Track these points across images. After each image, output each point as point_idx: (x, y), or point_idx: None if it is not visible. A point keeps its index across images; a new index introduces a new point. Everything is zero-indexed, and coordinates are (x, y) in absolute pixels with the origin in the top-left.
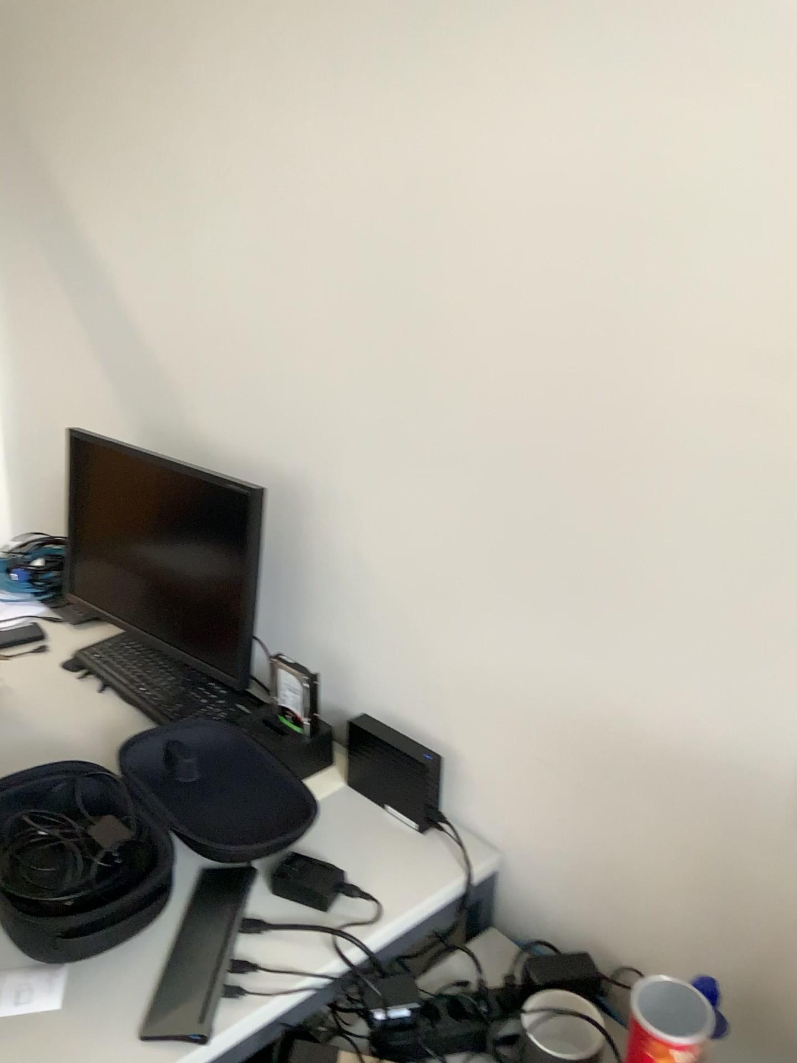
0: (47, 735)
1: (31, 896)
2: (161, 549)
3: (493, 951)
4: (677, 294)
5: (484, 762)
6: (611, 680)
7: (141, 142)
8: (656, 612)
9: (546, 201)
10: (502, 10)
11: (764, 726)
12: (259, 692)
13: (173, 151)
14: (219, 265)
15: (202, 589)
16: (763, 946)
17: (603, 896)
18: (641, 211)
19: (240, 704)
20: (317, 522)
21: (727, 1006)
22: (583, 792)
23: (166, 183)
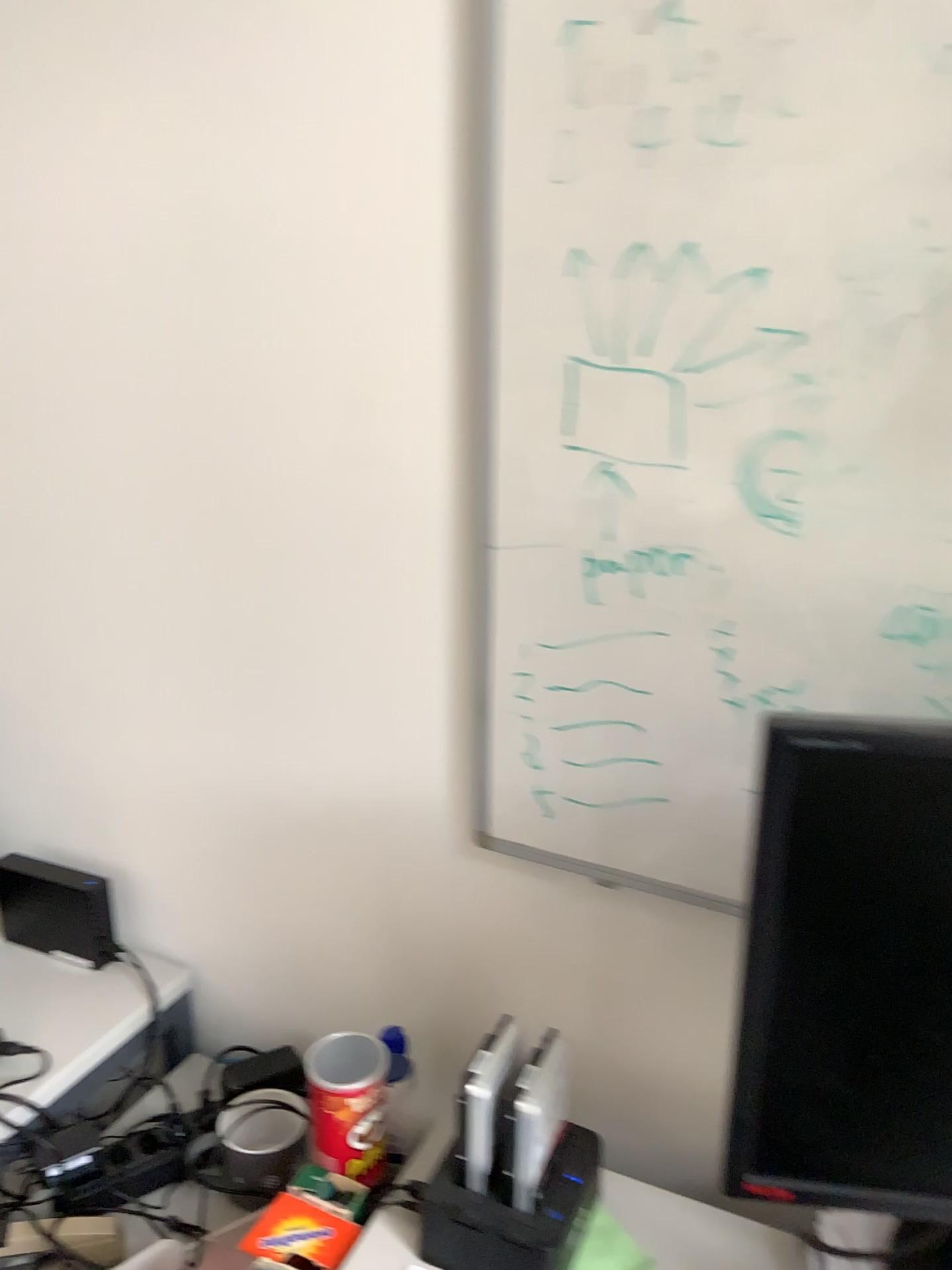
0: None
1: None
2: None
3: (193, 1075)
4: (253, 342)
5: (155, 874)
6: (263, 752)
7: None
8: (291, 671)
9: (110, 249)
10: (29, 39)
11: (403, 764)
12: None
13: None
14: None
15: None
16: (440, 982)
17: (295, 983)
18: (204, 257)
19: None
20: None
21: (420, 1053)
22: (258, 878)
23: None
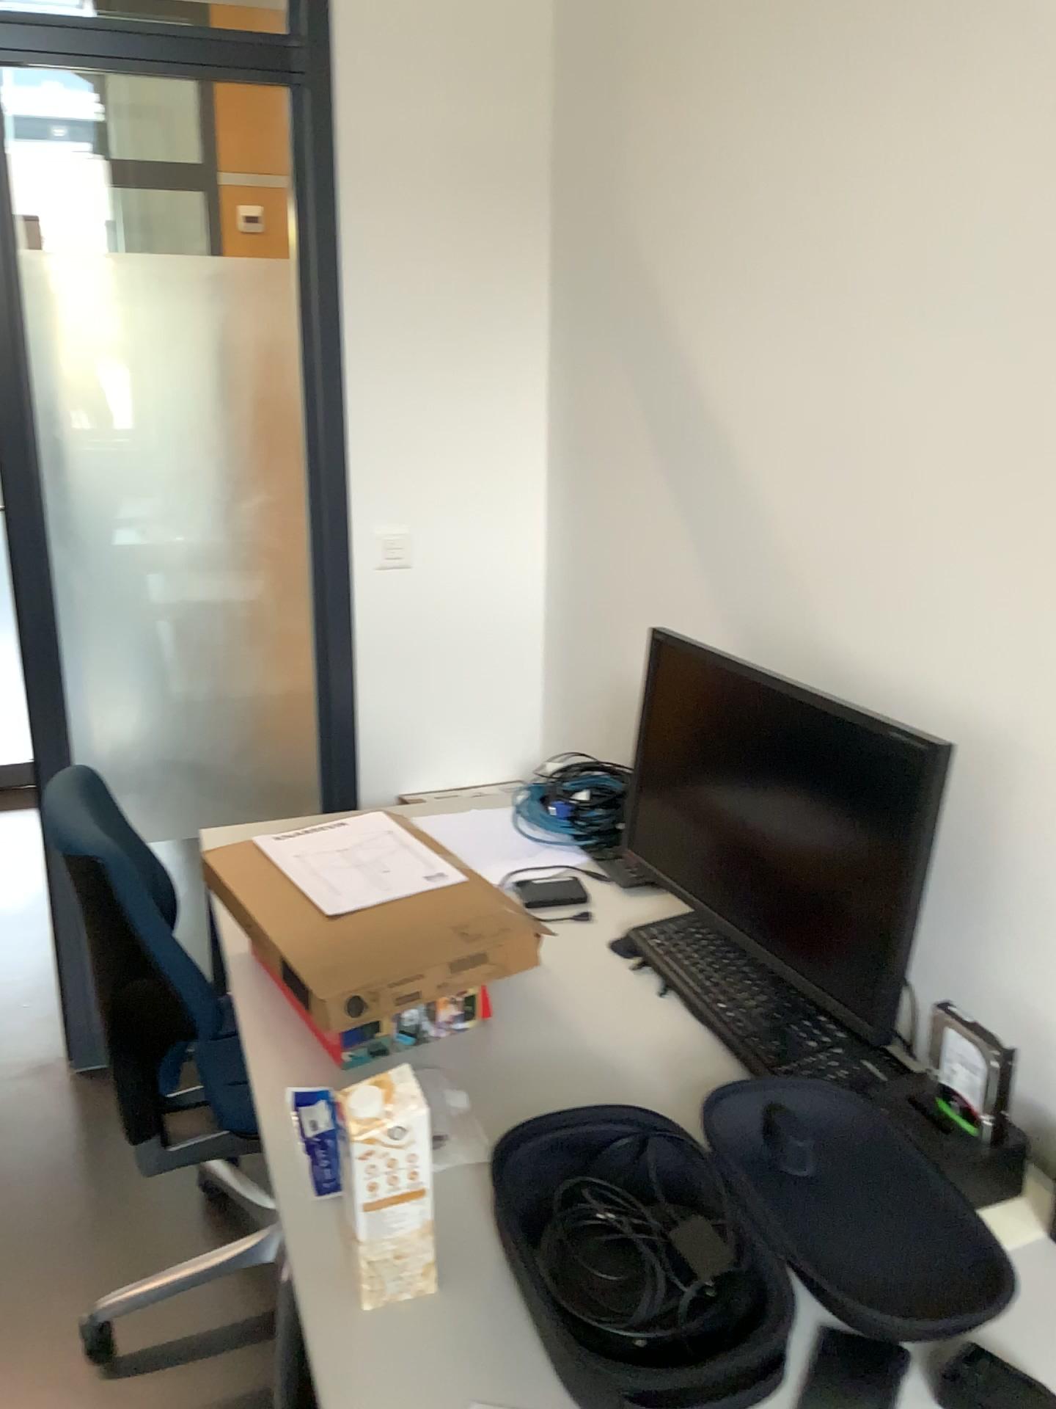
0: (598, 1050)
1: (590, 1317)
2: (776, 814)
3: None
4: None
5: None
6: None
7: (803, 238)
8: None
9: None
10: None
11: None
12: (904, 1051)
13: (852, 247)
14: (907, 409)
15: (835, 884)
16: None
17: None
18: None
19: (874, 1064)
20: (1036, 809)
21: None
22: None
23: (834, 293)
